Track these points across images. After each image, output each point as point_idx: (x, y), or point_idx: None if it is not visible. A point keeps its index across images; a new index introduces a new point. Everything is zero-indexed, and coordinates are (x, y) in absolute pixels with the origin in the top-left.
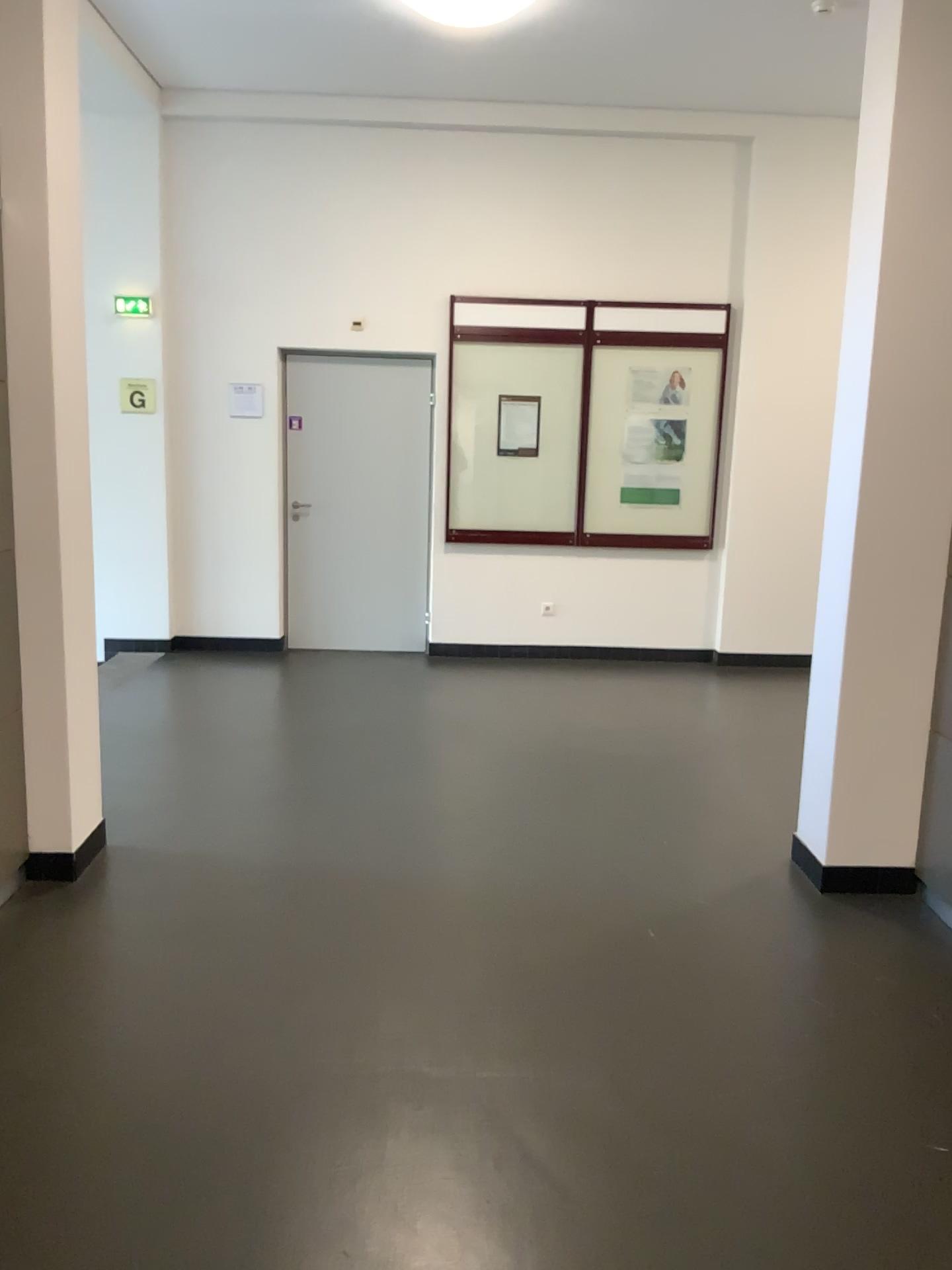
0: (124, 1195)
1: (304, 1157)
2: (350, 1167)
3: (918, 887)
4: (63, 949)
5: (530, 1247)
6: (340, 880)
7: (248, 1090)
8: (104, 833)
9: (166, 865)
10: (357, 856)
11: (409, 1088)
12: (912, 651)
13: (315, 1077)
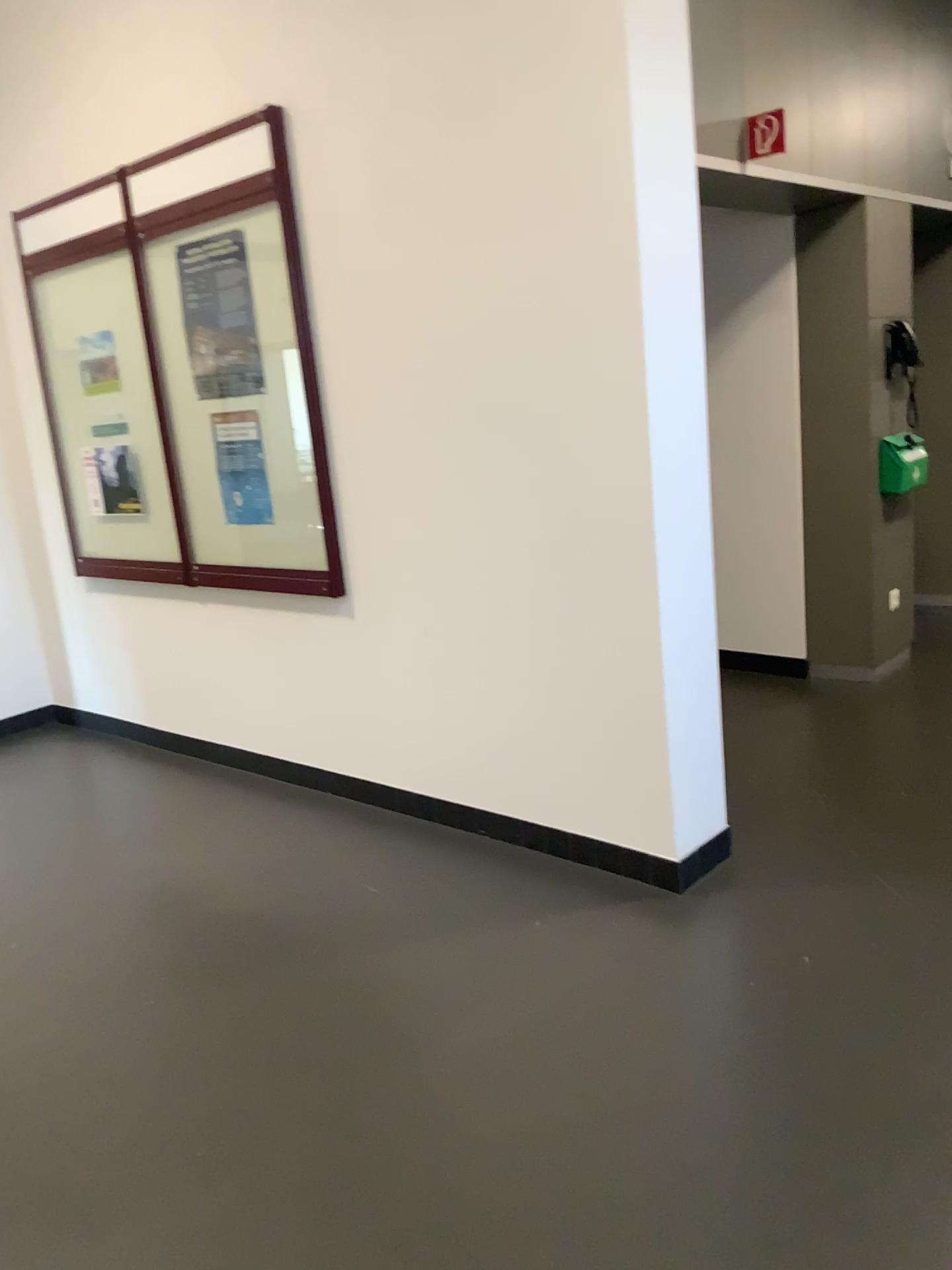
0: None
1: None
2: None
3: None
4: None
5: None
6: None
7: None
8: None
9: None
10: None
11: None
12: None
13: None
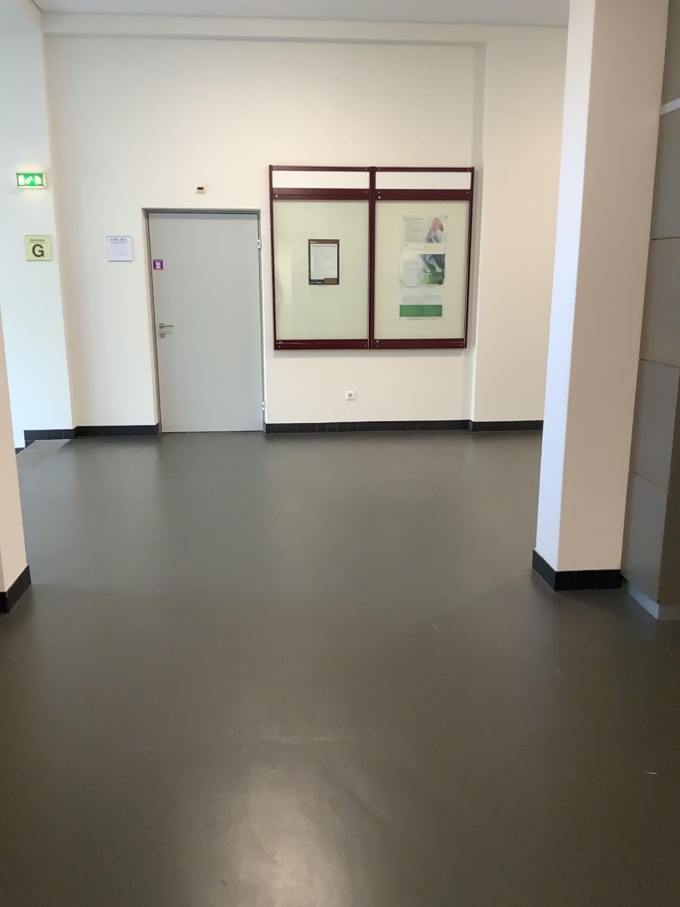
0: (53, 850)
1: (189, 812)
2: (224, 817)
3: (624, 583)
4: (0, 665)
5: (360, 868)
6: (207, 600)
7: (145, 763)
8: (28, 576)
9: (77, 597)
10: (219, 582)
11: (265, 754)
12: (616, 415)
13: (195, 750)
